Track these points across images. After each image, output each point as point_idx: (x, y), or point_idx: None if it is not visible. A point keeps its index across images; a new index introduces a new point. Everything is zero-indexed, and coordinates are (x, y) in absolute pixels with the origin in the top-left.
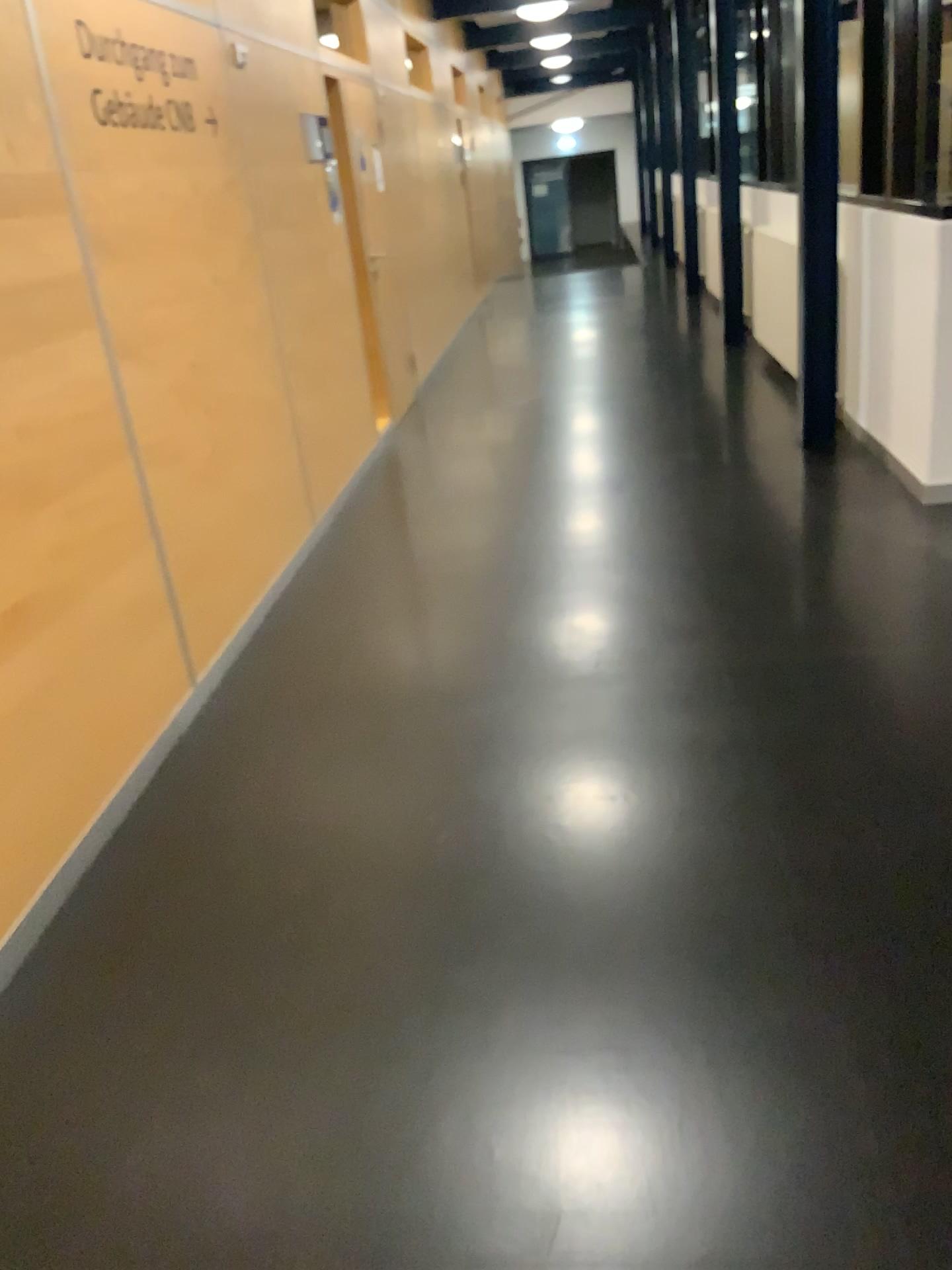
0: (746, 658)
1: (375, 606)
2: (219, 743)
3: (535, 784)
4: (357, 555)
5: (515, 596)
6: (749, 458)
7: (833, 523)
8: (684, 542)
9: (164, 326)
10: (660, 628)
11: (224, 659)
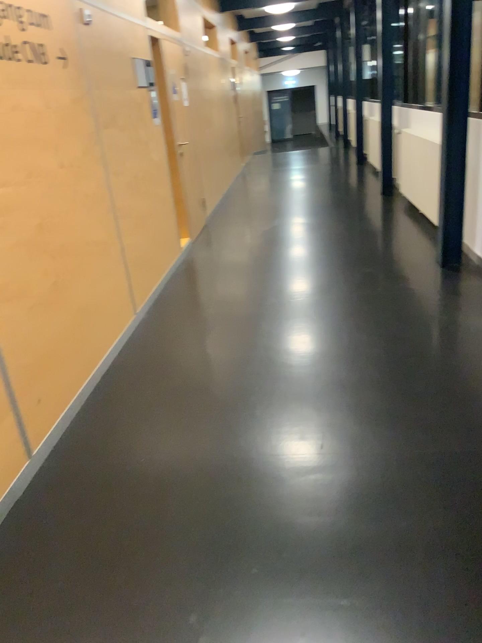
0: (430, 450)
1: (167, 383)
2: (42, 511)
3: (277, 584)
4: (160, 338)
5: (261, 380)
6: (407, 274)
7: (471, 328)
8: (373, 338)
9: (12, 200)
10: (363, 415)
11: (59, 429)
